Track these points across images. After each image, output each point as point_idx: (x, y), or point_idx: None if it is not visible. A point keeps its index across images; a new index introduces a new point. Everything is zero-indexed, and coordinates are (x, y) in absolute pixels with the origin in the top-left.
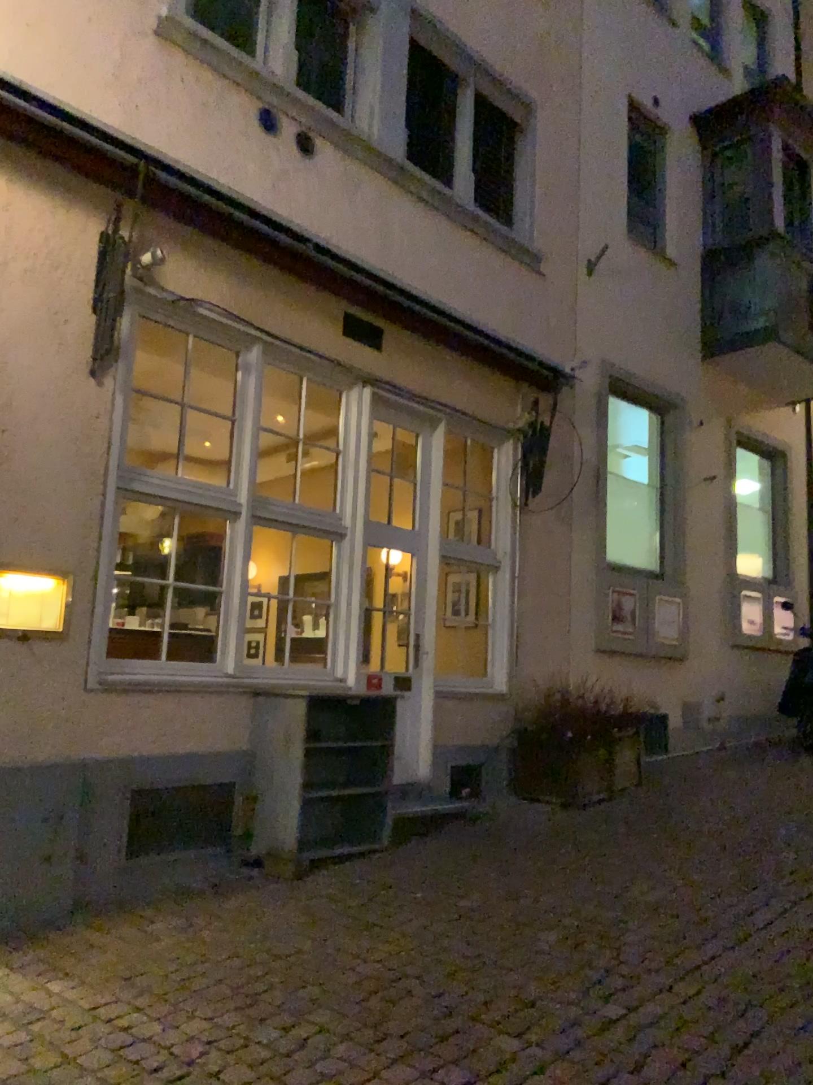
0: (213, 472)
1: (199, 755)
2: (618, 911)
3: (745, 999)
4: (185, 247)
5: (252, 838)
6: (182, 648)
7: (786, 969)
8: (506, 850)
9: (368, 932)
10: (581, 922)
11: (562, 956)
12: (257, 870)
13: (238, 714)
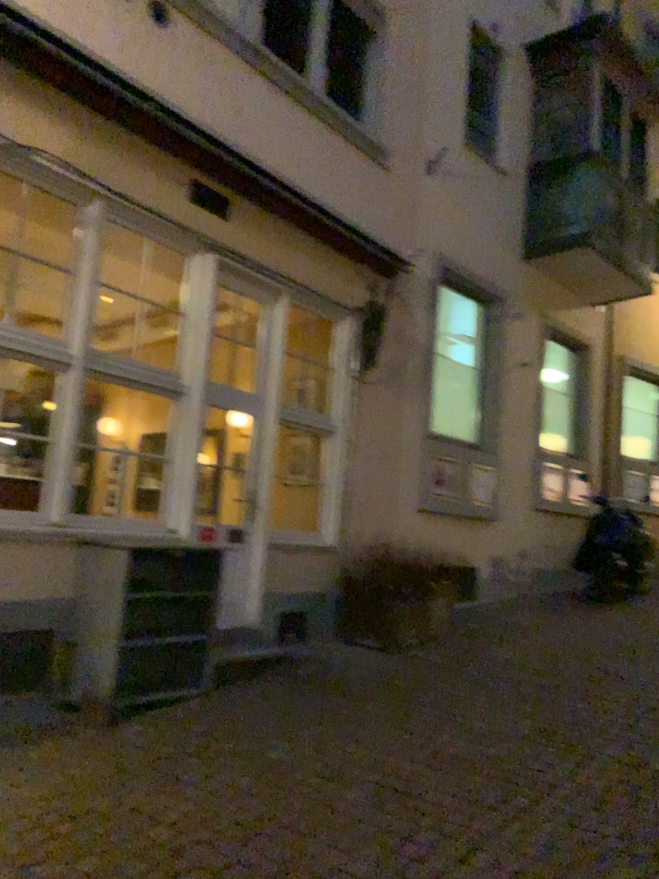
0: (48, 324)
1: (18, 600)
2: (417, 767)
3: (537, 877)
4: (23, 93)
5: (71, 682)
6: (5, 495)
7: (578, 838)
8: (320, 696)
9: (164, 789)
10: (380, 779)
11: (356, 819)
12: (71, 715)
13: (64, 561)
